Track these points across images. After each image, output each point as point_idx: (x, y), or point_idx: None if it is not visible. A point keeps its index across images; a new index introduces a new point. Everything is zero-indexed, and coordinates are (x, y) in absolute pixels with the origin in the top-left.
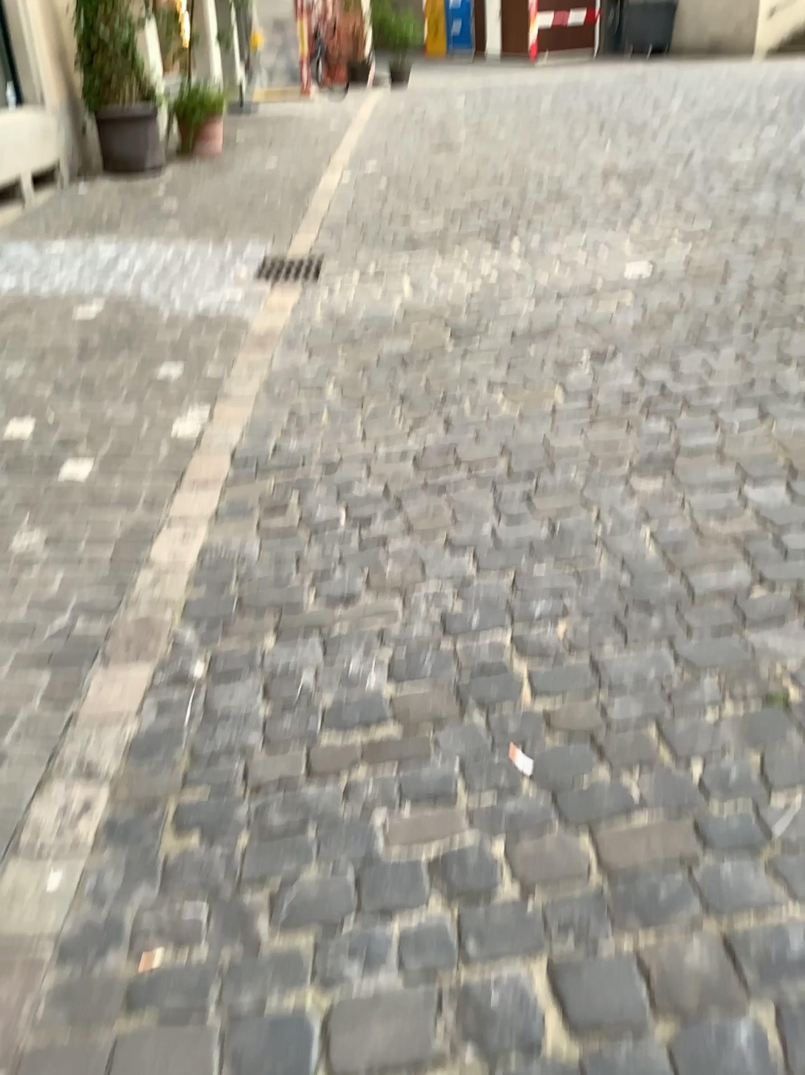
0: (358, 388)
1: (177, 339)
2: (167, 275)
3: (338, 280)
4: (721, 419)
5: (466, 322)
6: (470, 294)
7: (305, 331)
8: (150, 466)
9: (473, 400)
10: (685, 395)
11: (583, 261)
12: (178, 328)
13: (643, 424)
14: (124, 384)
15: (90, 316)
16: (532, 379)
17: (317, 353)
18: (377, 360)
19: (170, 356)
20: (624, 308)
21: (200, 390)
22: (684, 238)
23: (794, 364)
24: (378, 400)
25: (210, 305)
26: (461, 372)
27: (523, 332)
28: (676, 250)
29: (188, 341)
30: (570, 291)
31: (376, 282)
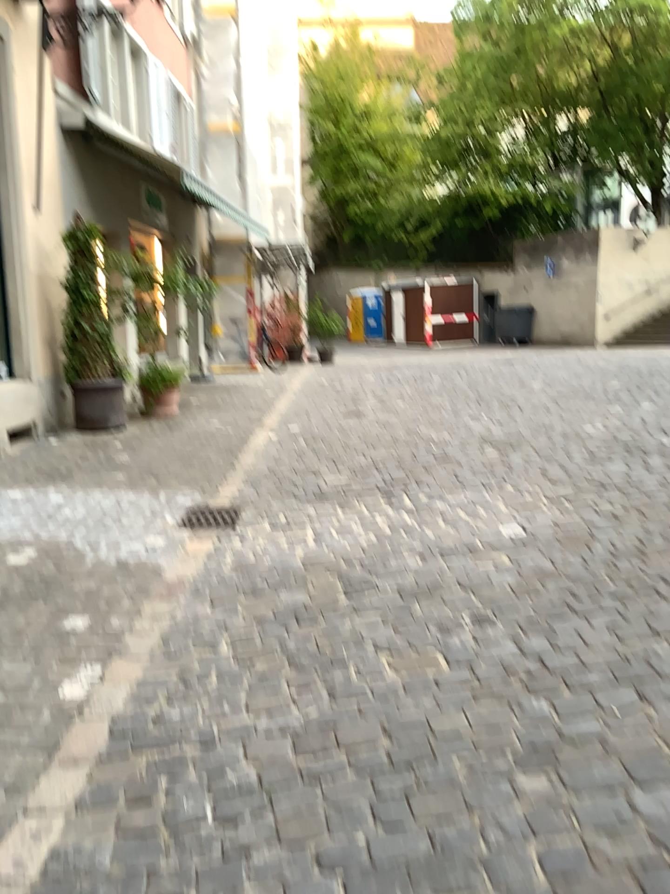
0: (251, 644)
1: (94, 587)
2: (102, 521)
3: (251, 530)
4: (601, 696)
5: (359, 575)
6: (365, 547)
7: (213, 580)
8: (27, 737)
9: (359, 664)
10: (563, 665)
11: (465, 518)
12: (97, 575)
13: (524, 699)
14: (30, 636)
15: (20, 562)
16: (417, 641)
17: (220, 604)
18: (274, 613)
19: (83, 605)
20: (503, 566)
21: (101, 644)
22: (552, 498)
23: (665, 632)
24: (269, 660)
25: (133, 552)
26: (350, 630)
27: (410, 588)
28: (546, 509)
29: (103, 589)
30: (453, 547)
31: (284, 533)
